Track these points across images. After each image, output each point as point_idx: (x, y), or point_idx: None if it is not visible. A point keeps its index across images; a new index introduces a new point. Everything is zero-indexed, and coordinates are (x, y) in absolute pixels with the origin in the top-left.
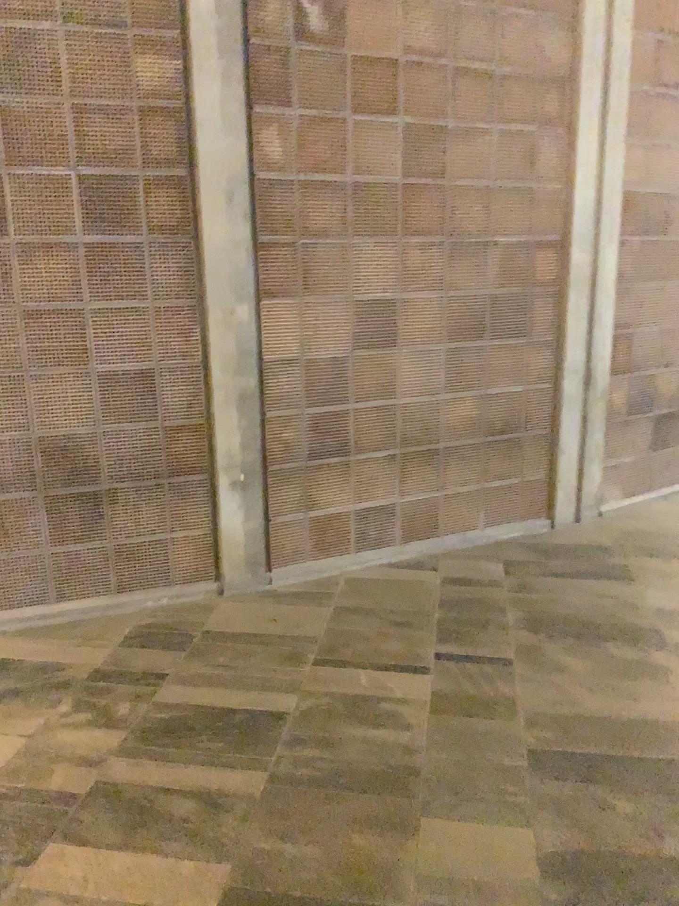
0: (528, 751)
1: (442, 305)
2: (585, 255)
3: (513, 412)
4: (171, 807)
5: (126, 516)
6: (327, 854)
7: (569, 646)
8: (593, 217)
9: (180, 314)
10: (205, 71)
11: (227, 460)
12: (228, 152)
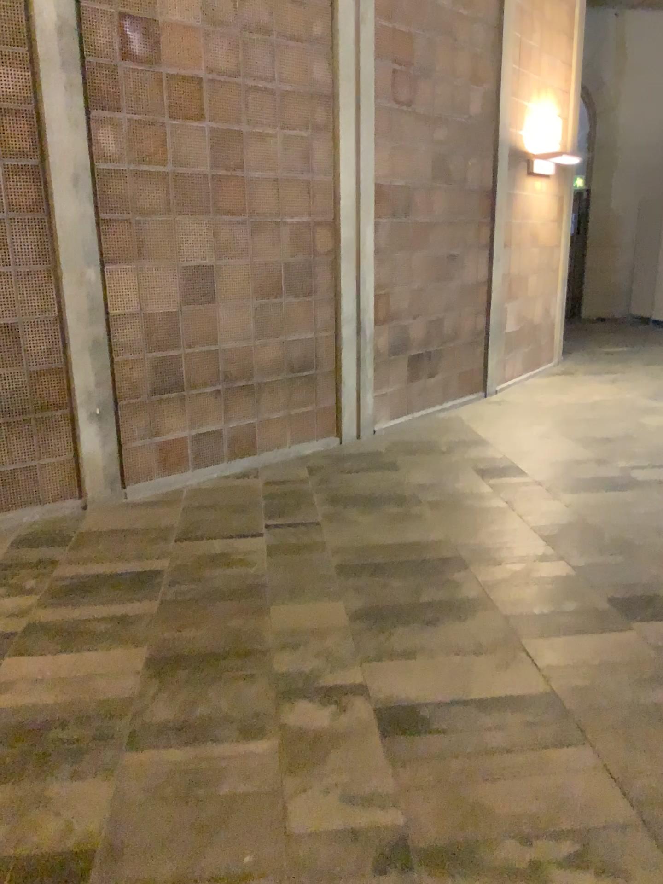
0: (336, 565)
1: (245, 273)
2: (348, 233)
3: (305, 355)
4: (95, 627)
5: (3, 451)
6: (214, 631)
7: (359, 510)
8: (352, 204)
9: (39, 282)
10: (47, 87)
11: (85, 401)
12: (70, 152)
